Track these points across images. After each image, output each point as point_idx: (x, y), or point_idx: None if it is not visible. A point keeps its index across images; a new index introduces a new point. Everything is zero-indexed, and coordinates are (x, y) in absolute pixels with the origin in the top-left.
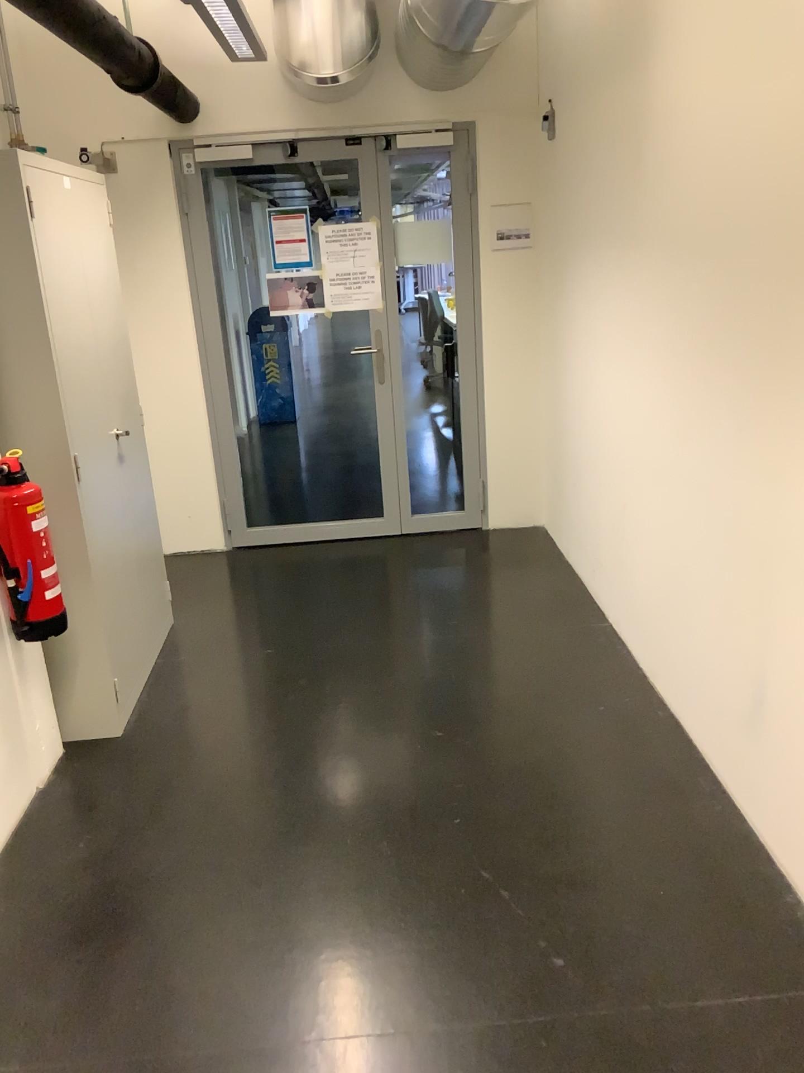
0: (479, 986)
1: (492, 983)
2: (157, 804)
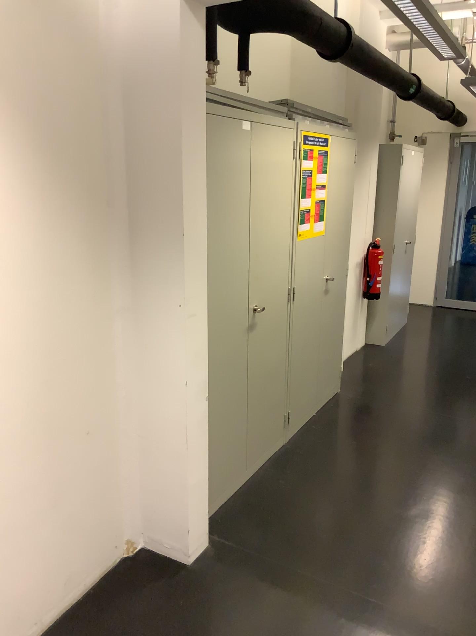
0: None
1: None
2: (396, 363)
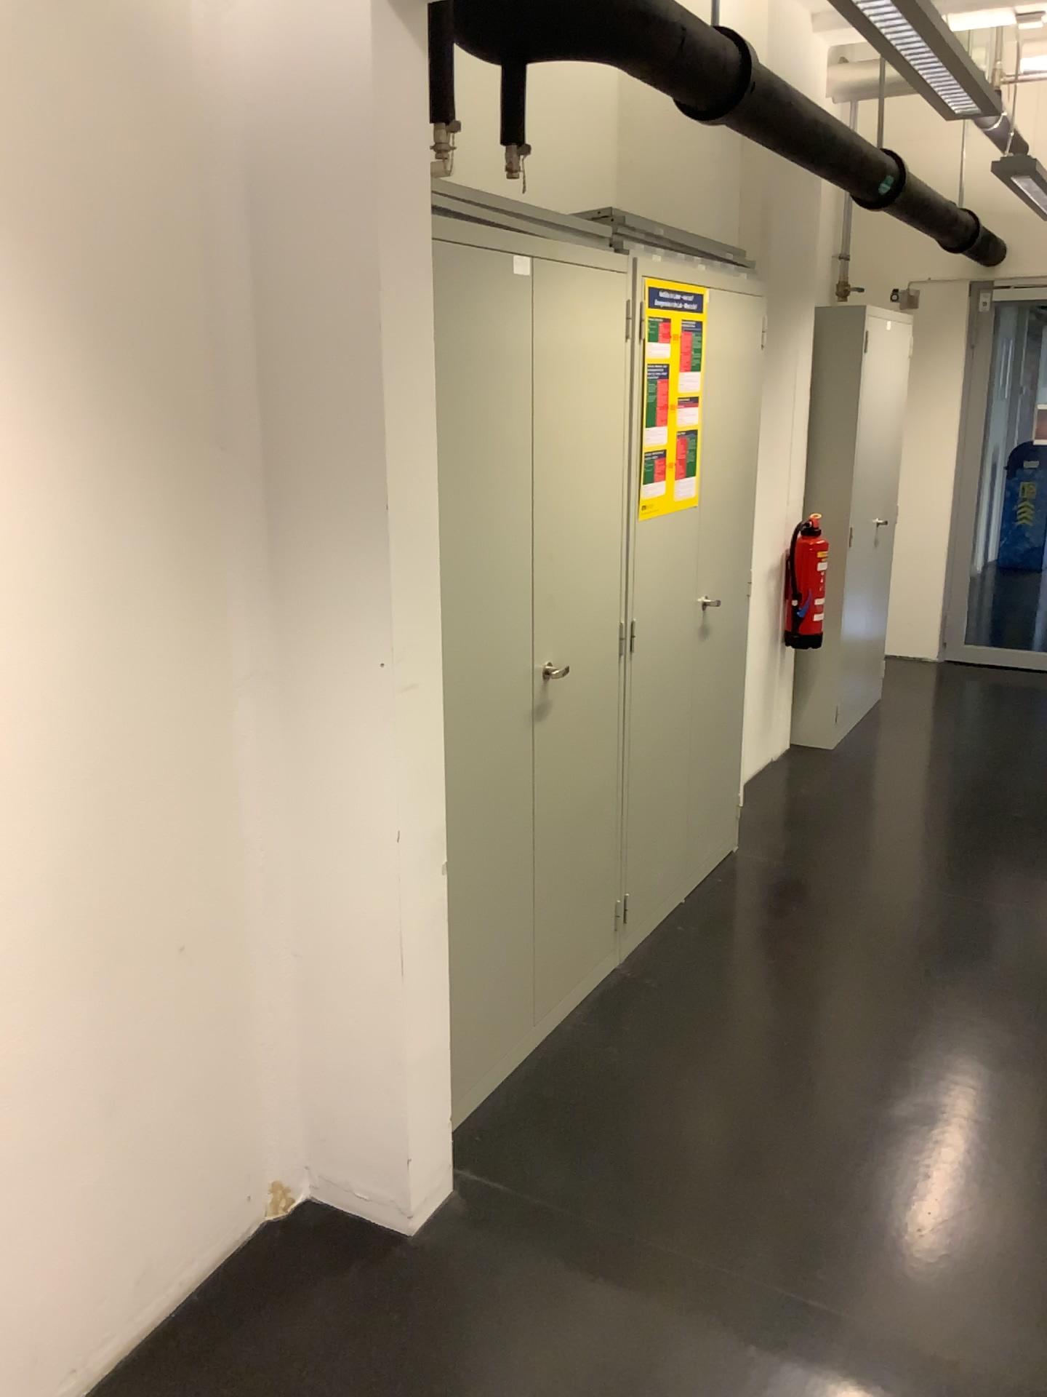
0: None
1: None
2: (858, 784)
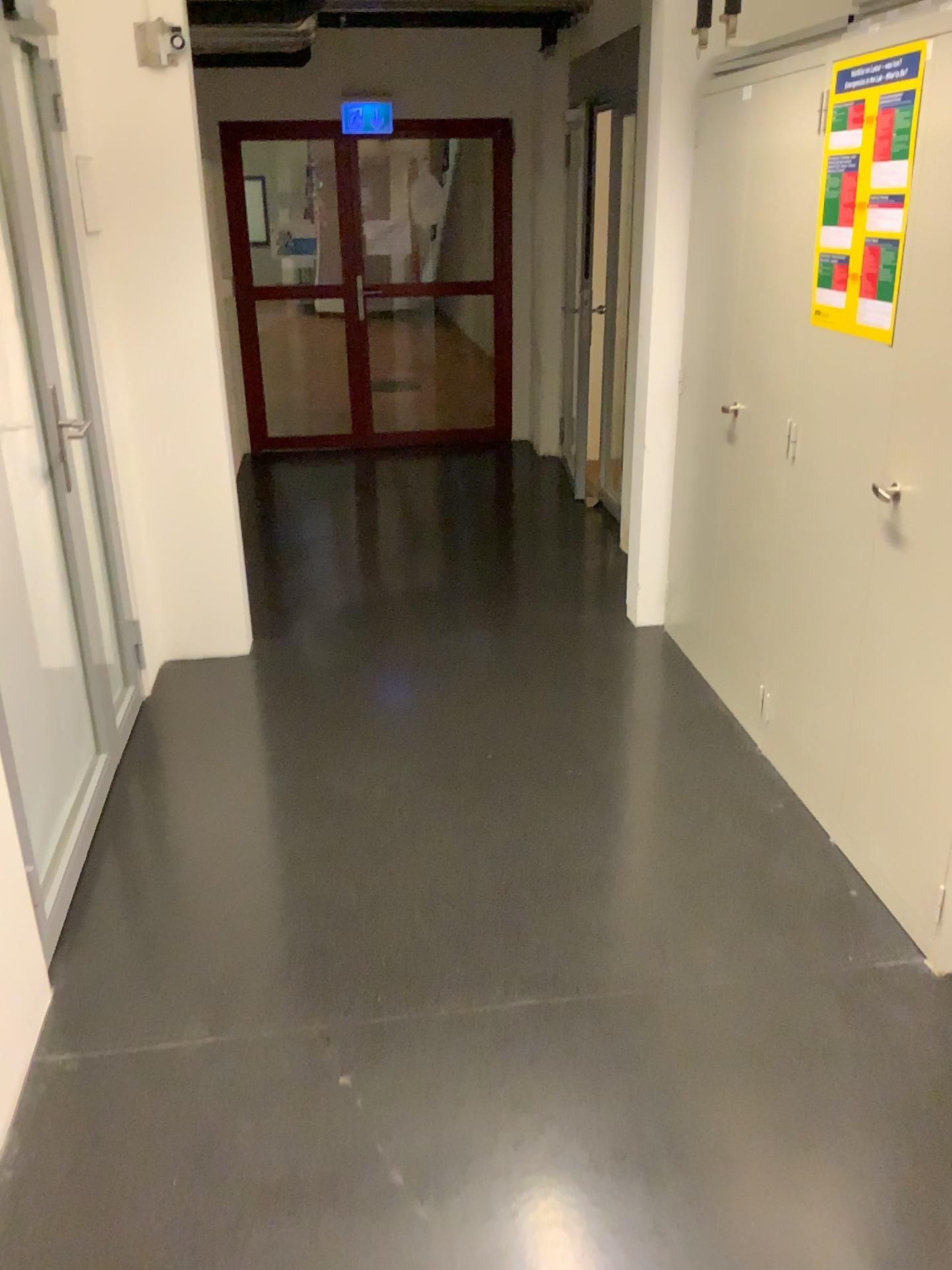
0: (441, 1051)
1: (426, 1055)
2: None
